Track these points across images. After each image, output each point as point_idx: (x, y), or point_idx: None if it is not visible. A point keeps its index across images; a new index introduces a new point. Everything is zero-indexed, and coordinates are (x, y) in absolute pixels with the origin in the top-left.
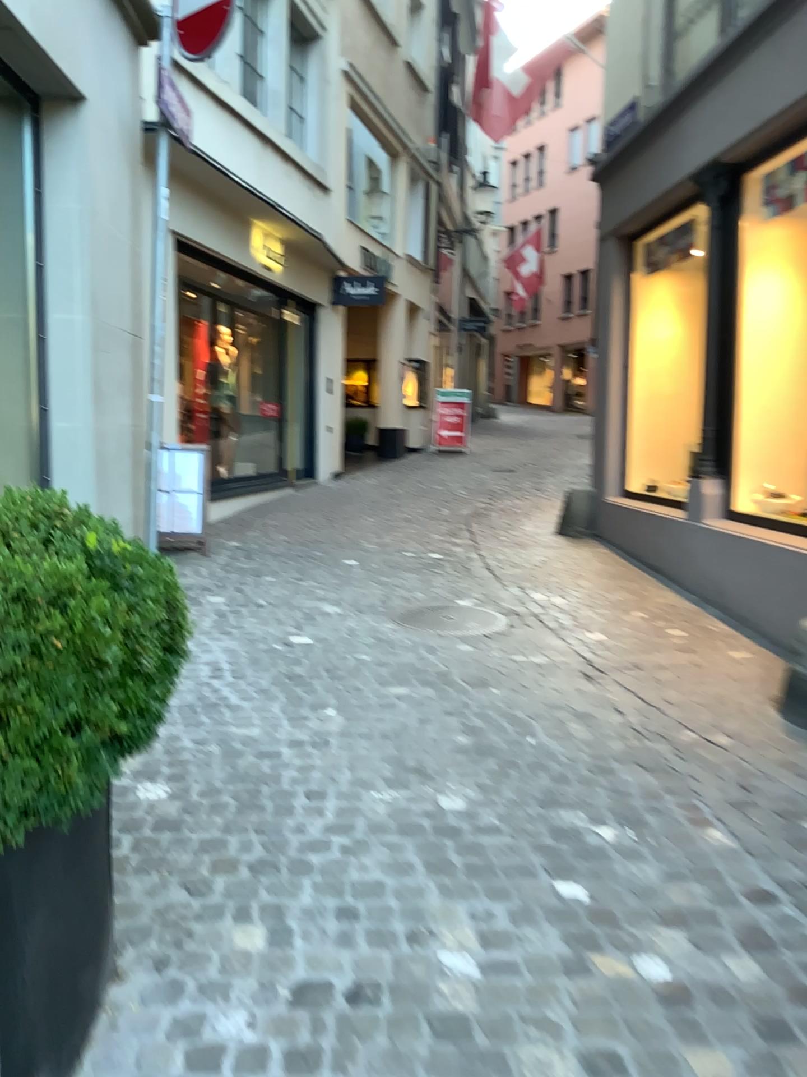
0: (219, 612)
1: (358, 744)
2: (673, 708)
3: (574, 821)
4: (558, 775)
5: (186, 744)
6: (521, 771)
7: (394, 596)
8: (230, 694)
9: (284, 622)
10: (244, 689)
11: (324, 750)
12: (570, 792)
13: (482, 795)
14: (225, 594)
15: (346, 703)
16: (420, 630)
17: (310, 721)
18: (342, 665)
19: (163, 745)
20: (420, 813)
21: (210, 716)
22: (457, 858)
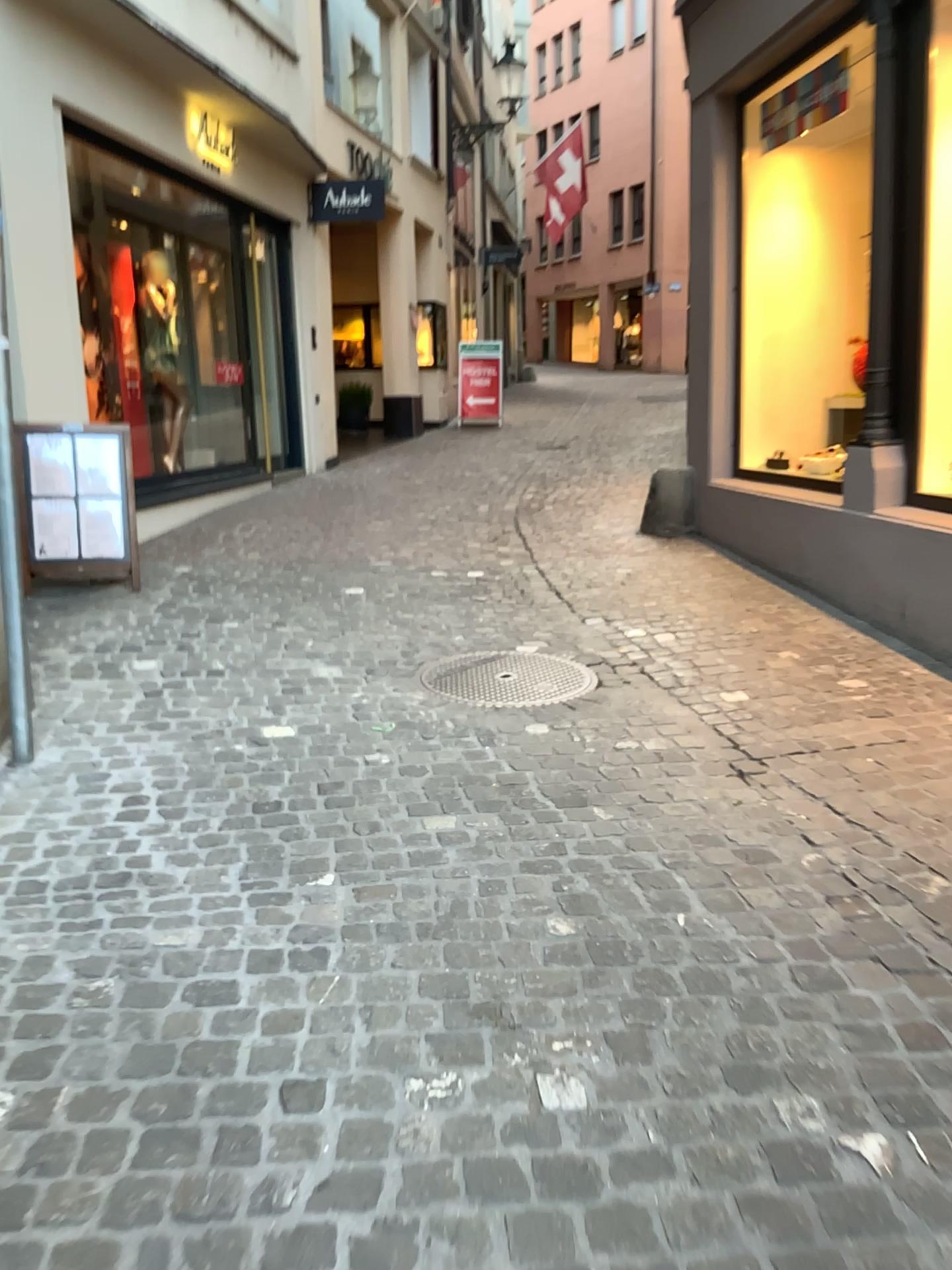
0: (151, 687)
1: (378, 951)
2: (891, 827)
3: (800, 1119)
4: (742, 996)
5: (60, 978)
6: (676, 992)
7: (421, 641)
8: (153, 851)
9: (253, 697)
10: (181, 836)
11: (316, 968)
12: (772, 1039)
13: (617, 1064)
14: (163, 654)
15: (353, 854)
16: (465, 699)
17: (292, 901)
18: (347, 775)
19: (17, 983)
20: (504, 1125)
21: (114, 902)
22: (595, 1259)
